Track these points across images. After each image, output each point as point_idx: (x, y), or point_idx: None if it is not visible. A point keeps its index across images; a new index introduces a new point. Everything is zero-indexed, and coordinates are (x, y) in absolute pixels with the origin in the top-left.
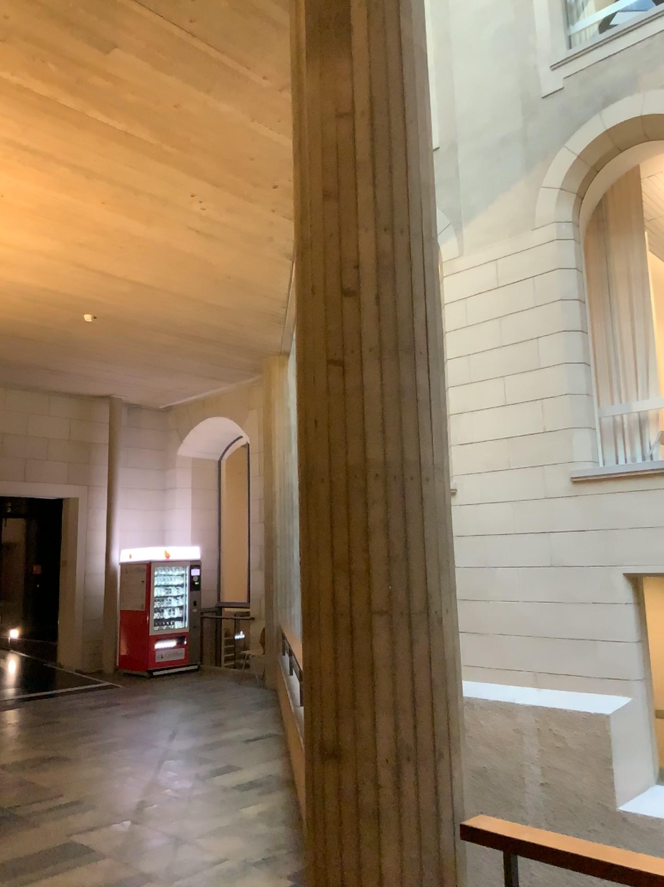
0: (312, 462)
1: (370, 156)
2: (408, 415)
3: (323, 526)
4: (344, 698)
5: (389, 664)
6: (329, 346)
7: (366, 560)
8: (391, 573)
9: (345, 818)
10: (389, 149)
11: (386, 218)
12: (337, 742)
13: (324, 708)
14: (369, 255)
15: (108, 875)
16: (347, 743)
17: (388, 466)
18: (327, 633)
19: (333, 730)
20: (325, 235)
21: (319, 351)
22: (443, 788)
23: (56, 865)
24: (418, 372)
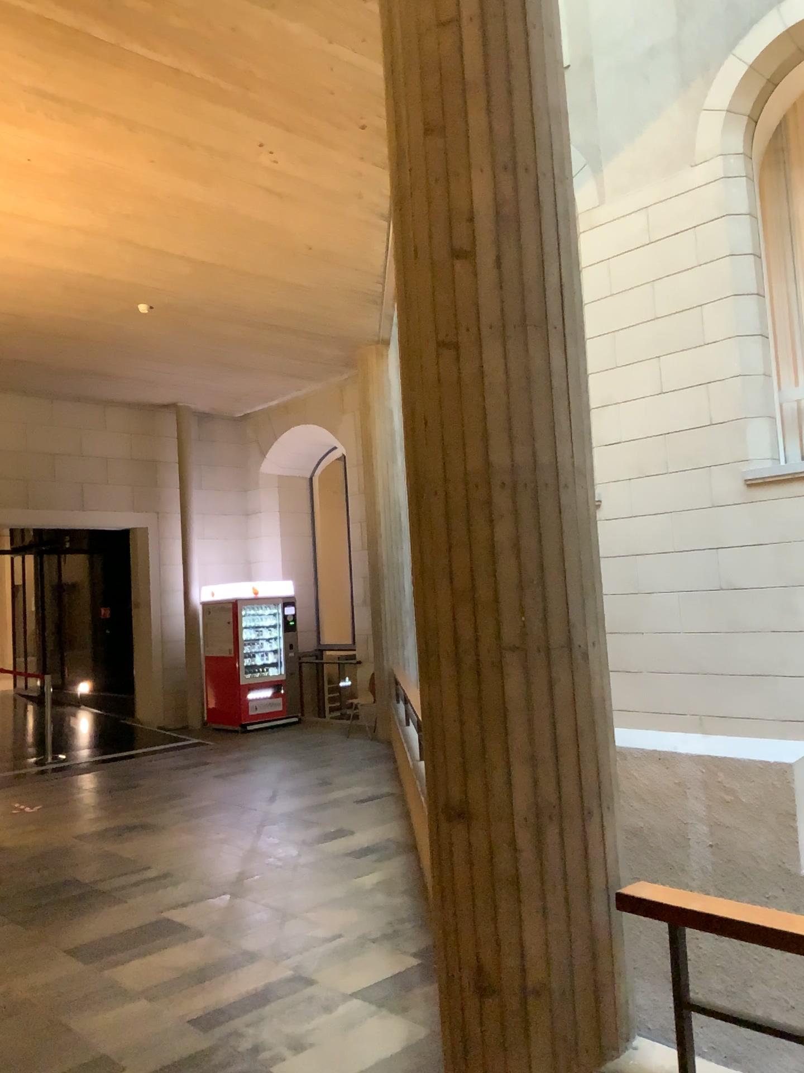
0: (423, 469)
1: (481, 73)
2: (539, 405)
3: (439, 547)
4: (472, 749)
5: (525, 709)
6: (438, 323)
7: (492, 586)
8: (524, 600)
9: (477, 888)
10: (506, 63)
11: (504, 155)
12: (466, 801)
13: (448, 762)
14: (484, 204)
15: (208, 953)
16: (477, 802)
17: (517, 469)
18: (448, 674)
19: (459, 788)
20: (427, 181)
21: (425, 330)
22: (594, 851)
23: (148, 944)
24: (551, 351)
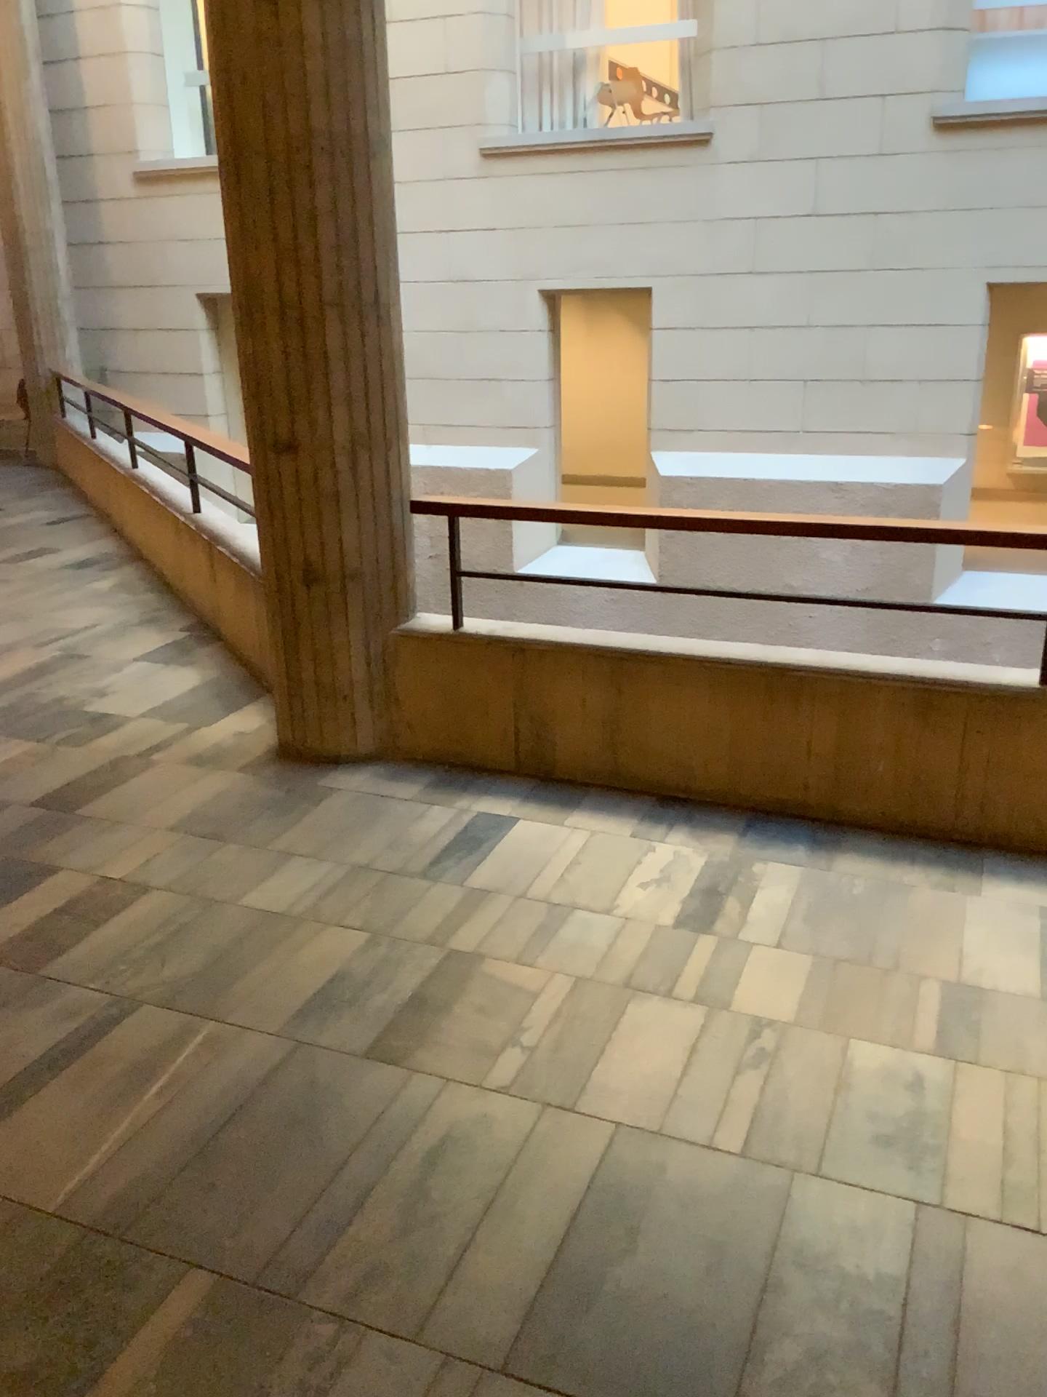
0: (245, 126)
1: None
2: (354, 73)
3: (263, 205)
4: (298, 388)
5: (343, 353)
6: None
7: (315, 244)
8: (342, 259)
9: (305, 500)
10: None
11: None
12: (293, 432)
13: (276, 401)
14: None
15: None
16: (304, 432)
17: (335, 135)
18: (274, 324)
19: (287, 421)
20: None
21: None
22: (393, 469)
23: None
24: (364, 18)
